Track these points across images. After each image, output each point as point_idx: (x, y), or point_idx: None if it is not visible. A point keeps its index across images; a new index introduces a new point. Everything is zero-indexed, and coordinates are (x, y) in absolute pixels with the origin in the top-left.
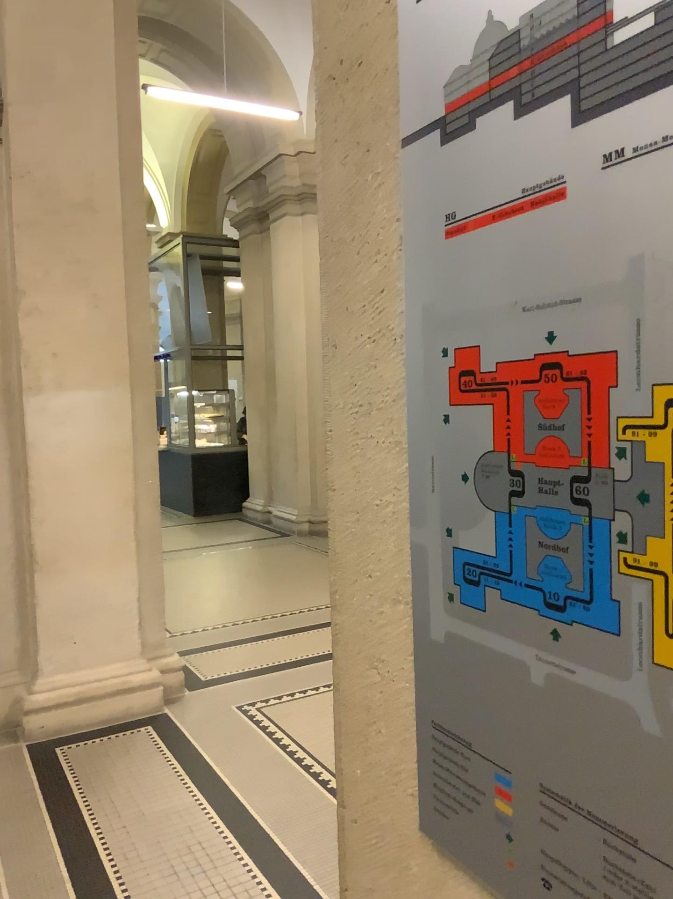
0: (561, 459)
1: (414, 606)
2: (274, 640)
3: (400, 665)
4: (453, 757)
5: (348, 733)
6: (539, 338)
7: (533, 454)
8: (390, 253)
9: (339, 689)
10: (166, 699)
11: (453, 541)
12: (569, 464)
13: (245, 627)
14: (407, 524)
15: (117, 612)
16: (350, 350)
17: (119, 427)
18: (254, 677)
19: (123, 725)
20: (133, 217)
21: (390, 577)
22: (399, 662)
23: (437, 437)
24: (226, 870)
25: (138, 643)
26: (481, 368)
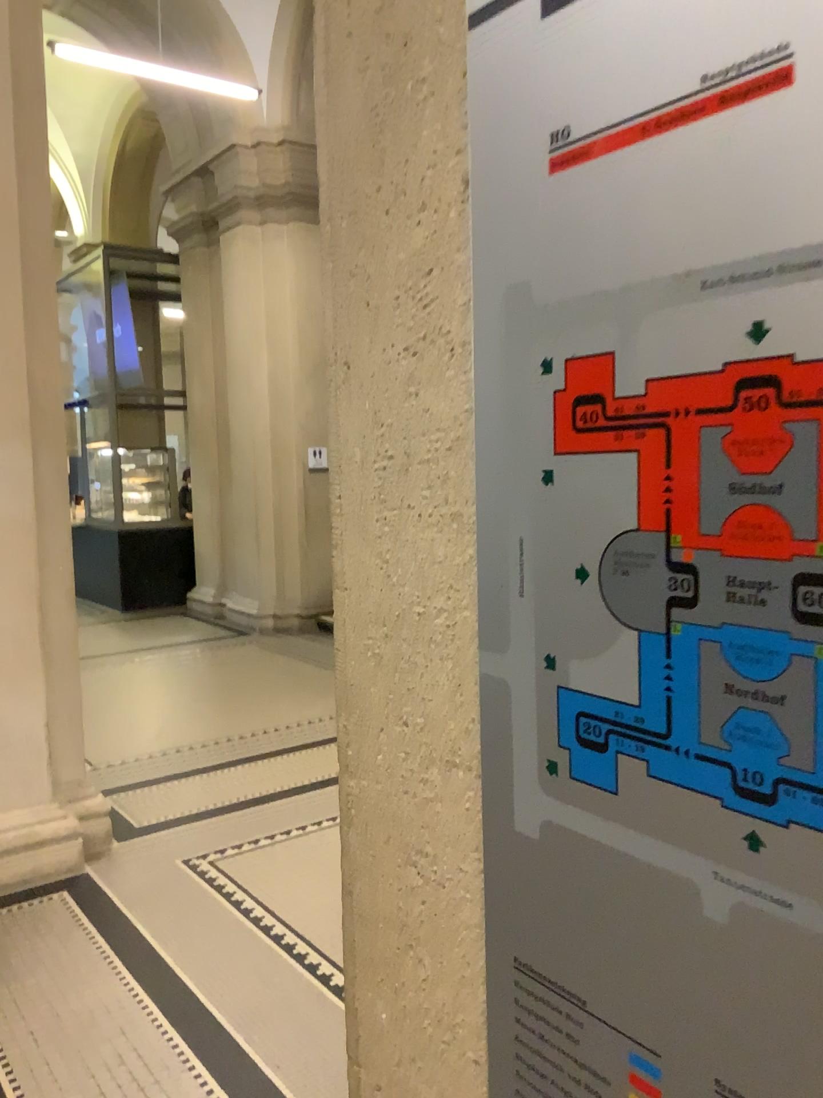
0: (781, 544)
1: (485, 776)
2: (230, 771)
3: (458, 866)
4: (555, 1021)
5: (368, 960)
6: (741, 333)
7: (723, 536)
8: (446, 210)
9: (353, 892)
10: (86, 855)
11: (561, 678)
12: (797, 553)
13: (192, 755)
14: (473, 647)
15: (17, 744)
16: (373, 371)
17: (17, 496)
18: (204, 820)
19: (27, 893)
20: (33, 212)
21: (442, 729)
22: (457, 861)
23: (532, 508)
24: (171, 1088)
25: (47, 783)
26: (620, 390)
